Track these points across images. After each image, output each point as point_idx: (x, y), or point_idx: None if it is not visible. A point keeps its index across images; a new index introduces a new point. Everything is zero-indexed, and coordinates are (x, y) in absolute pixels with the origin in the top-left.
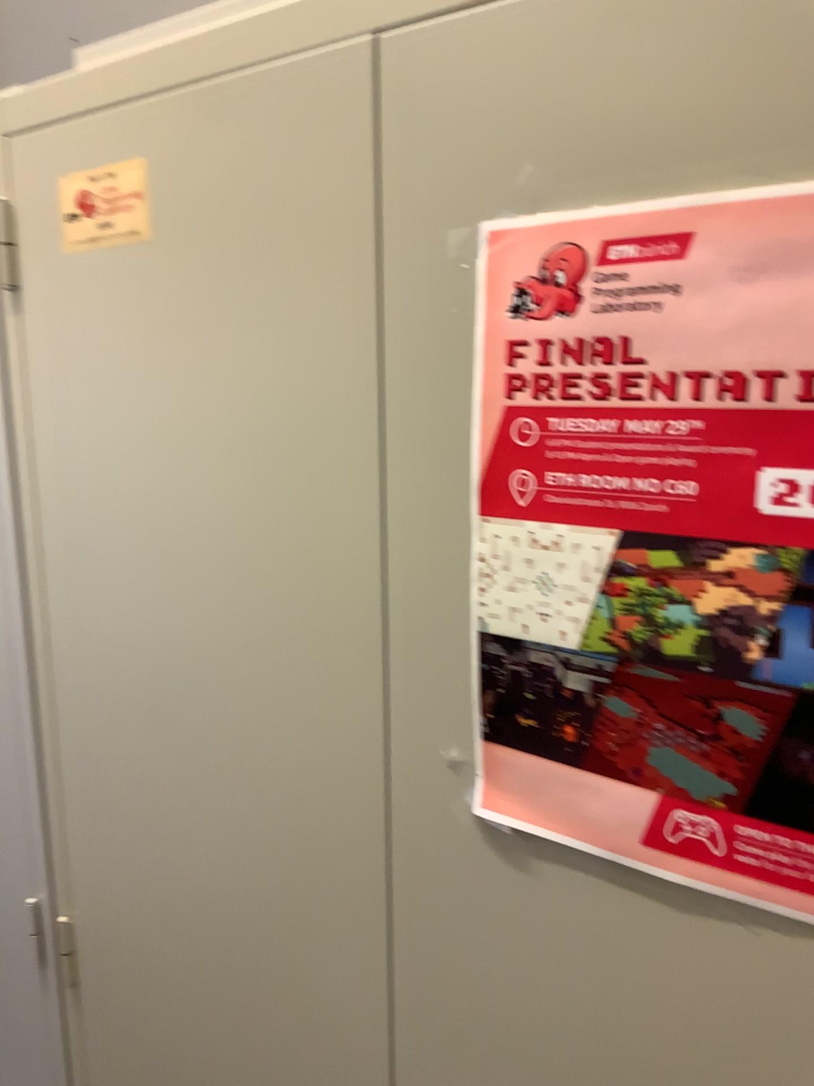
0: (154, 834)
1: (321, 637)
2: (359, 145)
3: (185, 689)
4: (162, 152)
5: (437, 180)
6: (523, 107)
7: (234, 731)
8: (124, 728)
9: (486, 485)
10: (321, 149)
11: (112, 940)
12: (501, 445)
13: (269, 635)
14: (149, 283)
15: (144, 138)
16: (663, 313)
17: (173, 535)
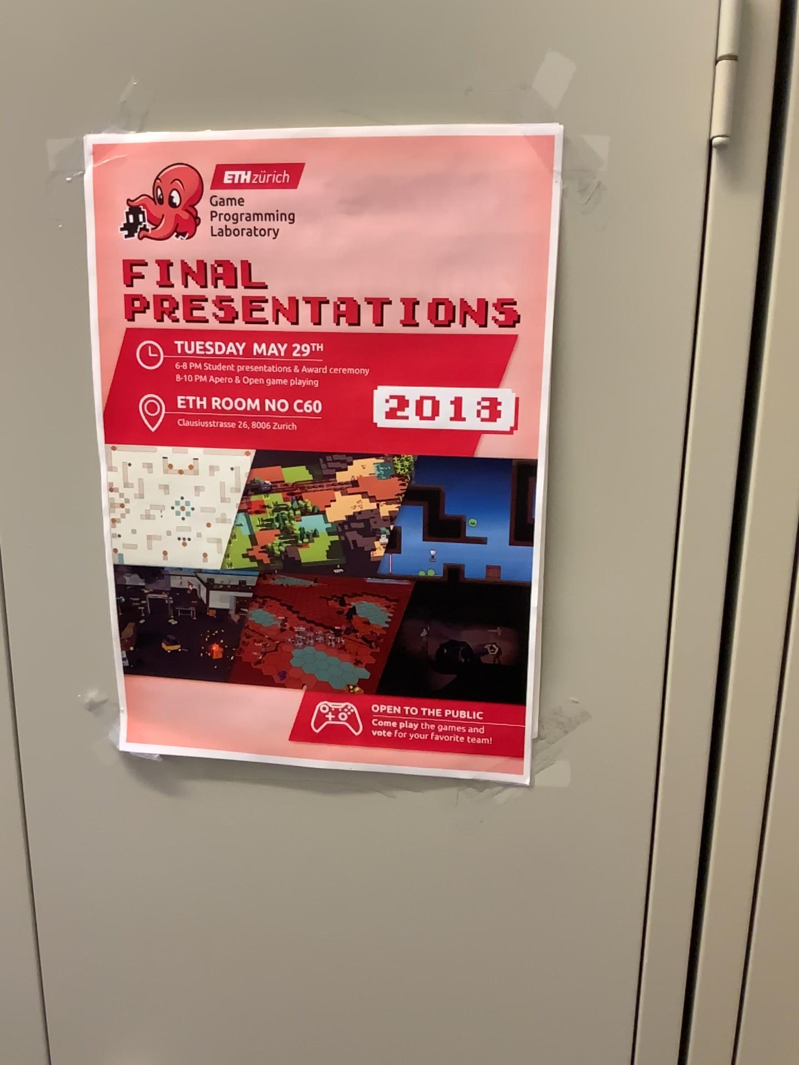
0: None
1: None
2: None
3: None
4: None
5: (31, 85)
6: (125, 18)
7: None
8: None
9: (110, 412)
10: None
11: None
12: (125, 370)
13: None
14: None
15: None
16: (281, 240)
17: None
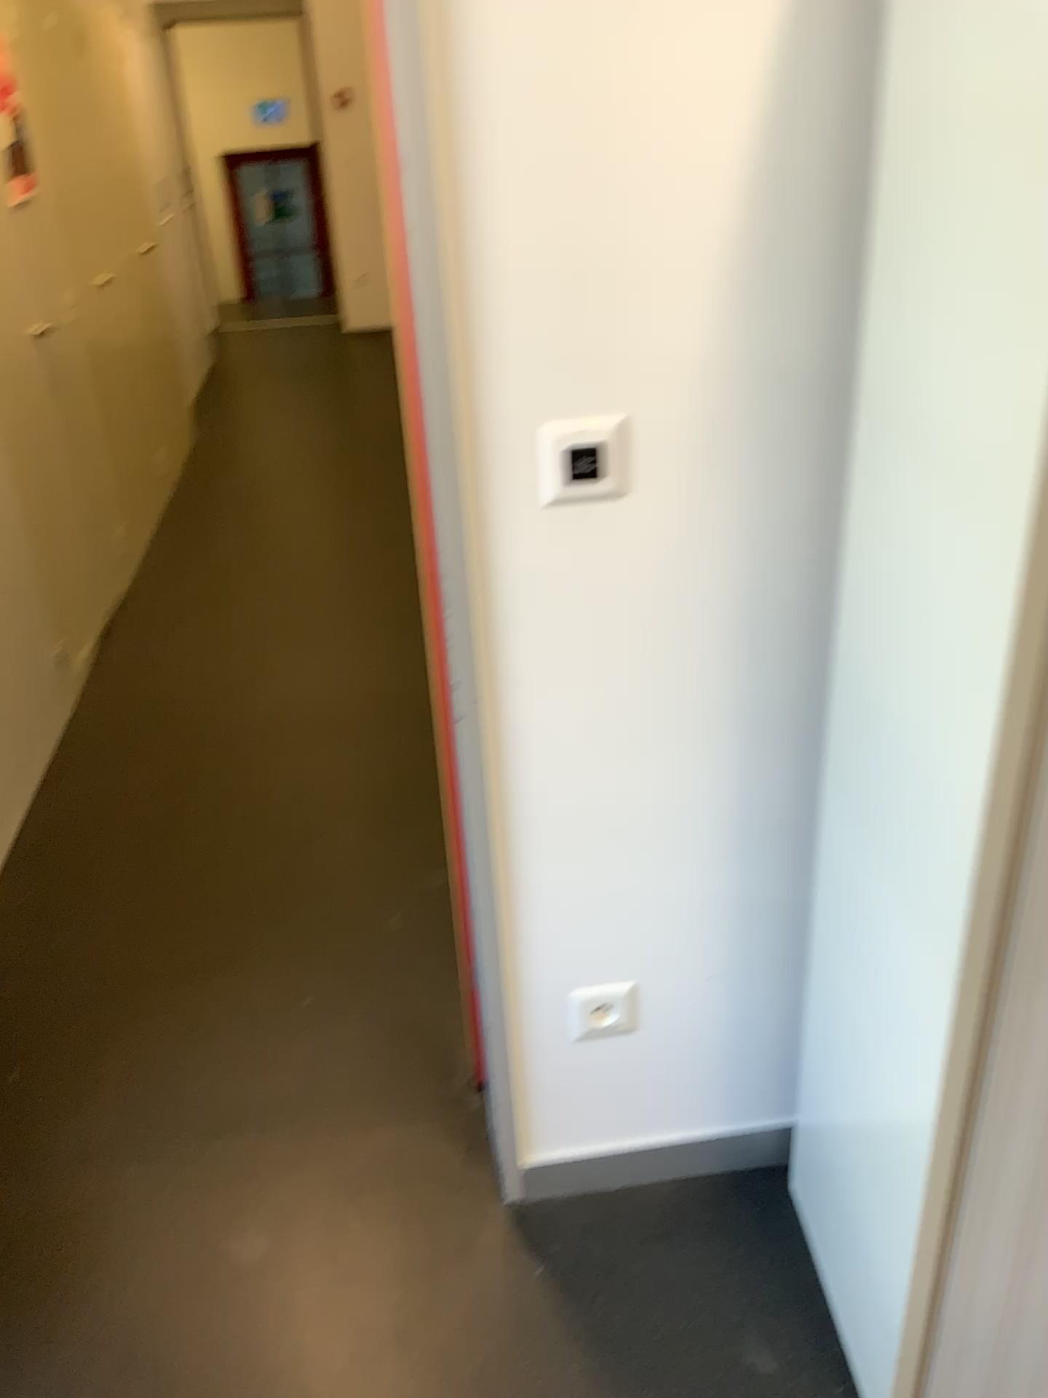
0: None
1: None
2: None
3: None
4: None
5: None
6: None
7: None
8: None
9: None
10: None
11: None
12: None
13: None
14: None
15: None
16: None
17: None
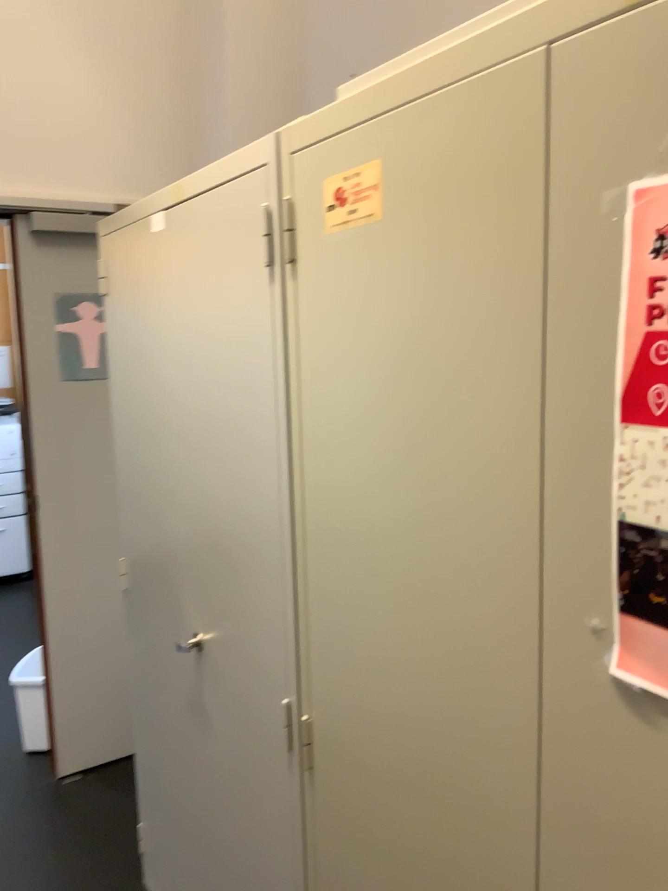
0: (369, 662)
1: (493, 518)
2: (533, 133)
3: (394, 554)
4: (391, 153)
5: (593, 154)
6: (666, 87)
7: (428, 588)
8: (351, 580)
9: (627, 398)
10: (505, 139)
11: (338, 739)
12: (640, 365)
13: (455, 516)
14: (379, 250)
15: (380, 144)
16: None
17: (389, 436)
